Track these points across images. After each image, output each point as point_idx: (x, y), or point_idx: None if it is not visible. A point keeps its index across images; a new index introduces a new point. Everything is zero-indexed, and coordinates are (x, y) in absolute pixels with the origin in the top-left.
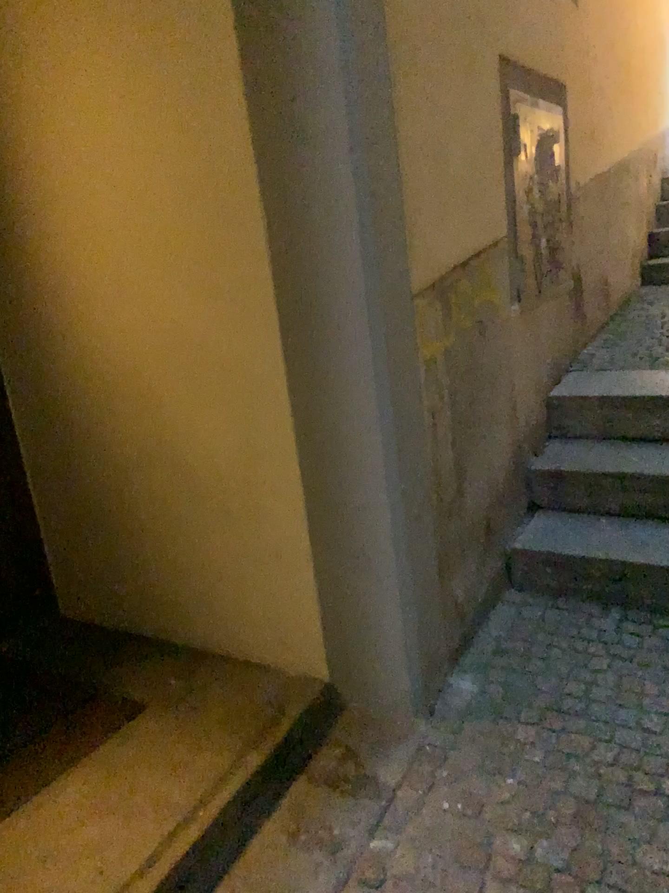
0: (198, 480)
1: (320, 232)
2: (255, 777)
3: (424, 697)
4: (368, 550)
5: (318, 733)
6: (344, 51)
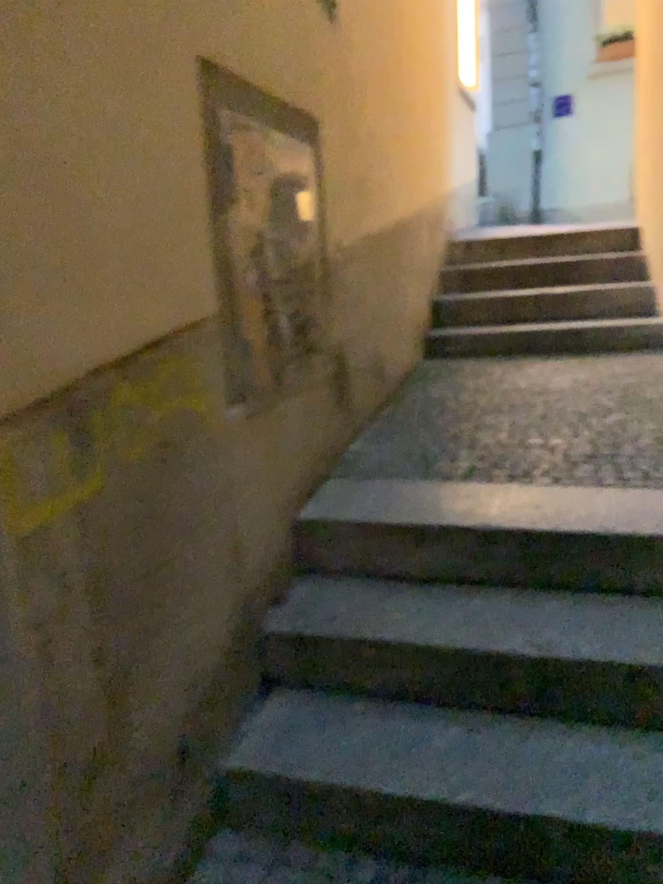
0: None
1: None
2: None
3: None
4: None
5: None
6: None
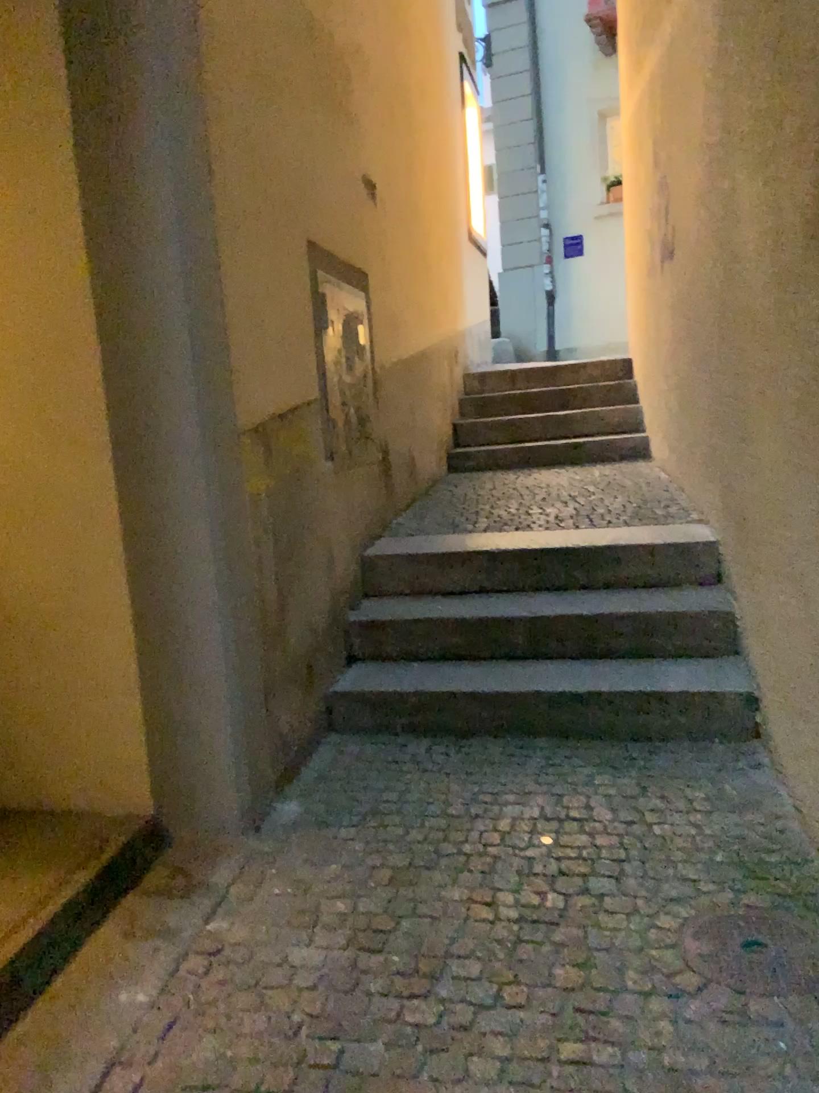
0: (16, 611)
1: (157, 365)
2: (86, 889)
3: (252, 813)
4: (199, 662)
5: (147, 854)
6: (182, 218)
